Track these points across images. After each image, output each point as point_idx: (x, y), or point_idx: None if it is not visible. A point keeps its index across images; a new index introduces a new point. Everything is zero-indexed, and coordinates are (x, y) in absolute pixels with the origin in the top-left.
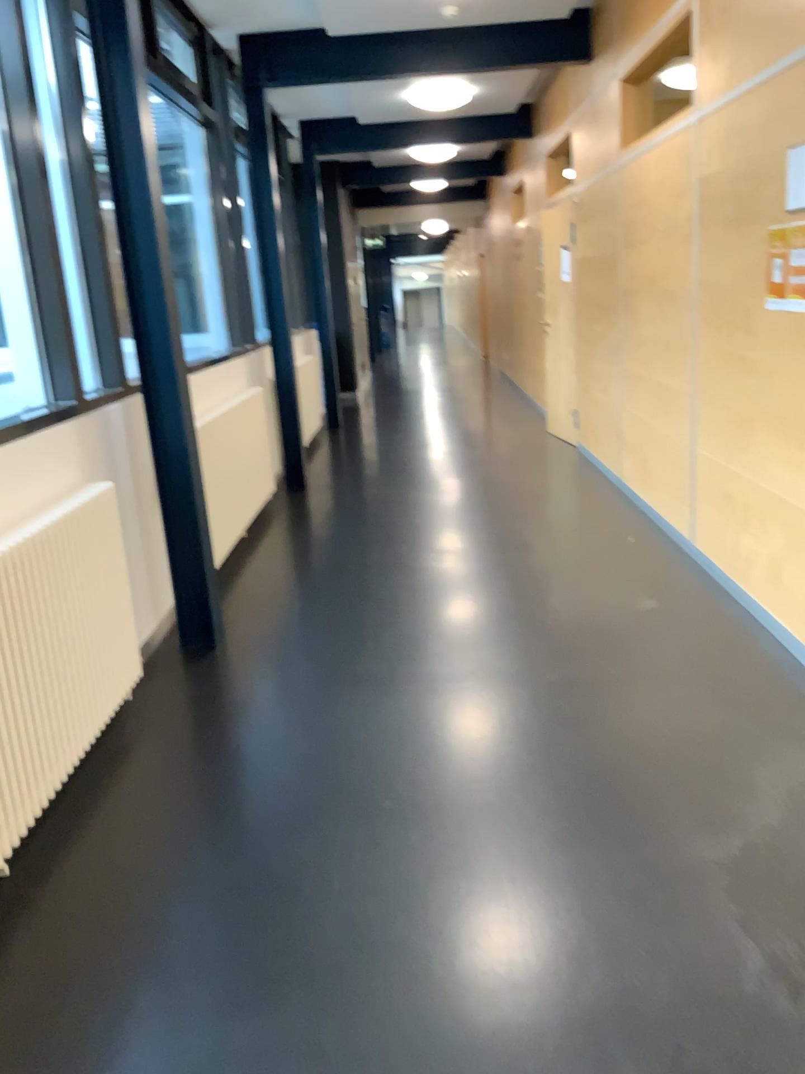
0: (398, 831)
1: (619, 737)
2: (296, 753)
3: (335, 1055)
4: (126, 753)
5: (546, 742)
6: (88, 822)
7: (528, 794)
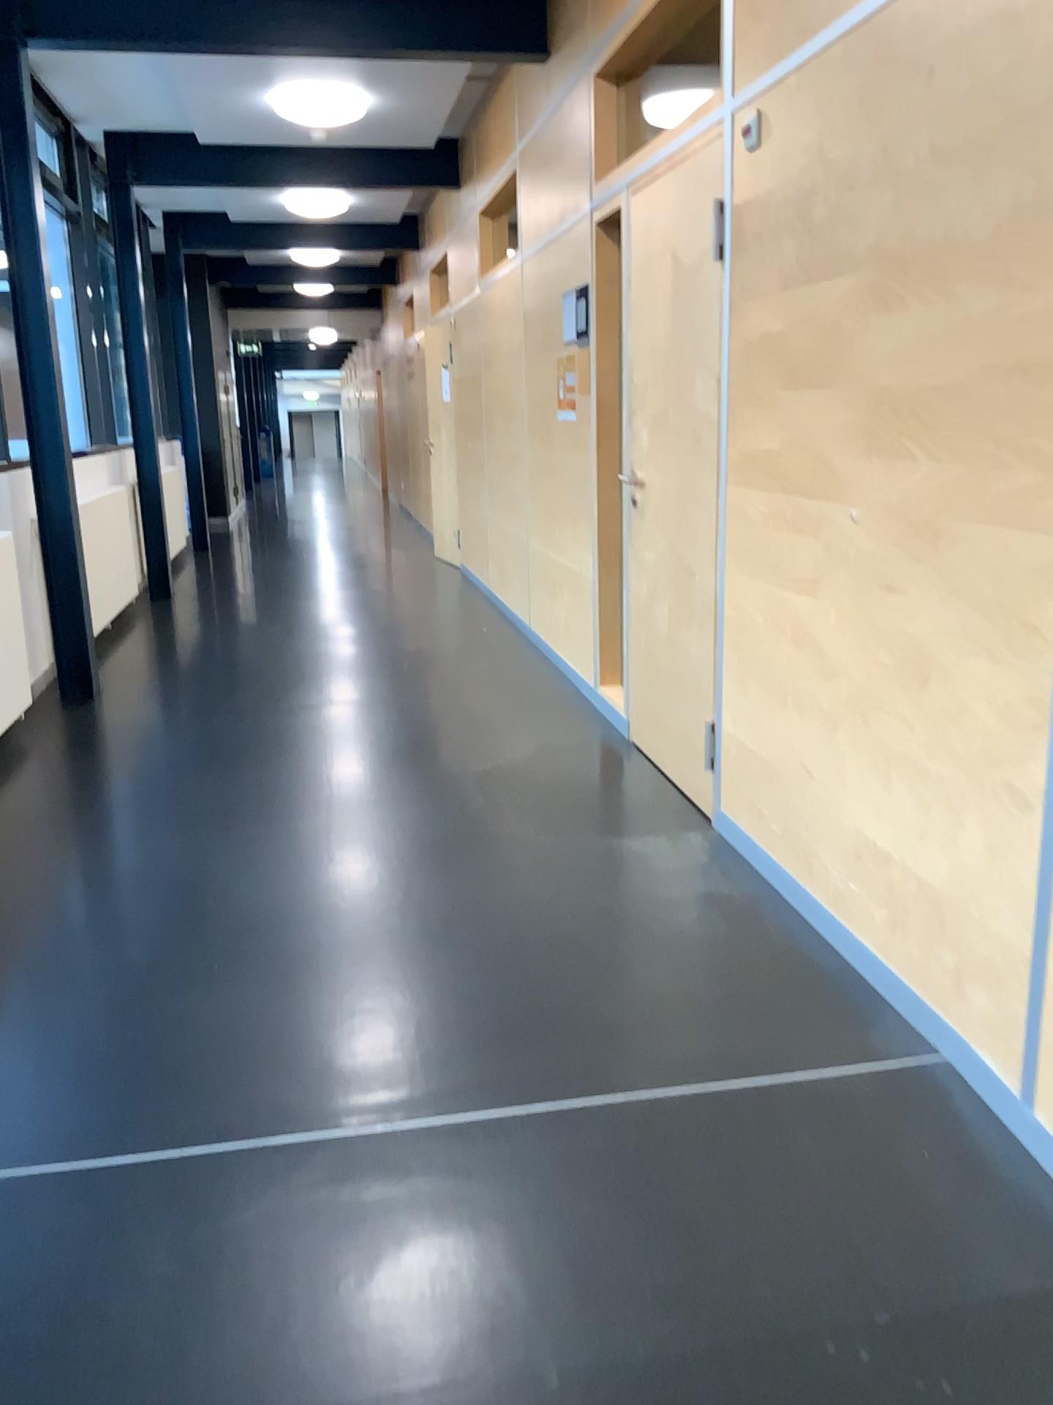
0: (256, 773)
1: (430, 728)
2: (175, 746)
3: (210, 846)
4: (29, 750)
5: (374, 732)
6: (9, 779)
7: (355, 754)
